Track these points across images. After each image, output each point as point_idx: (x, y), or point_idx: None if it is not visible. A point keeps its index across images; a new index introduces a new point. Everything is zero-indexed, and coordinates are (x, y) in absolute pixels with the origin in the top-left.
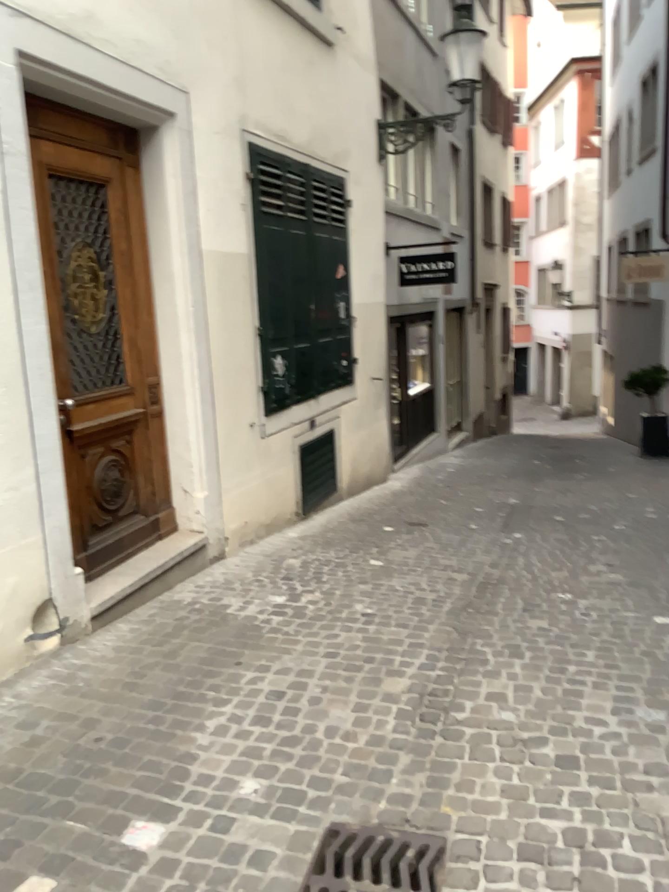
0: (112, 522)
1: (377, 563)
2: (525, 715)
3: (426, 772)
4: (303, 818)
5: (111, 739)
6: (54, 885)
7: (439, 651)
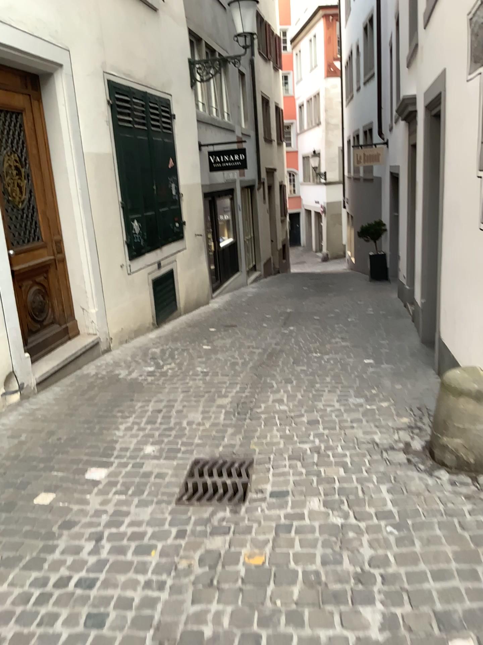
0: (39, 328)
1: (206, 347)
2: (293, 407)
3: (242, 434)
4: (180, 459)
5: (66, 437)
6: (55, 494)
7: (246, 385)
